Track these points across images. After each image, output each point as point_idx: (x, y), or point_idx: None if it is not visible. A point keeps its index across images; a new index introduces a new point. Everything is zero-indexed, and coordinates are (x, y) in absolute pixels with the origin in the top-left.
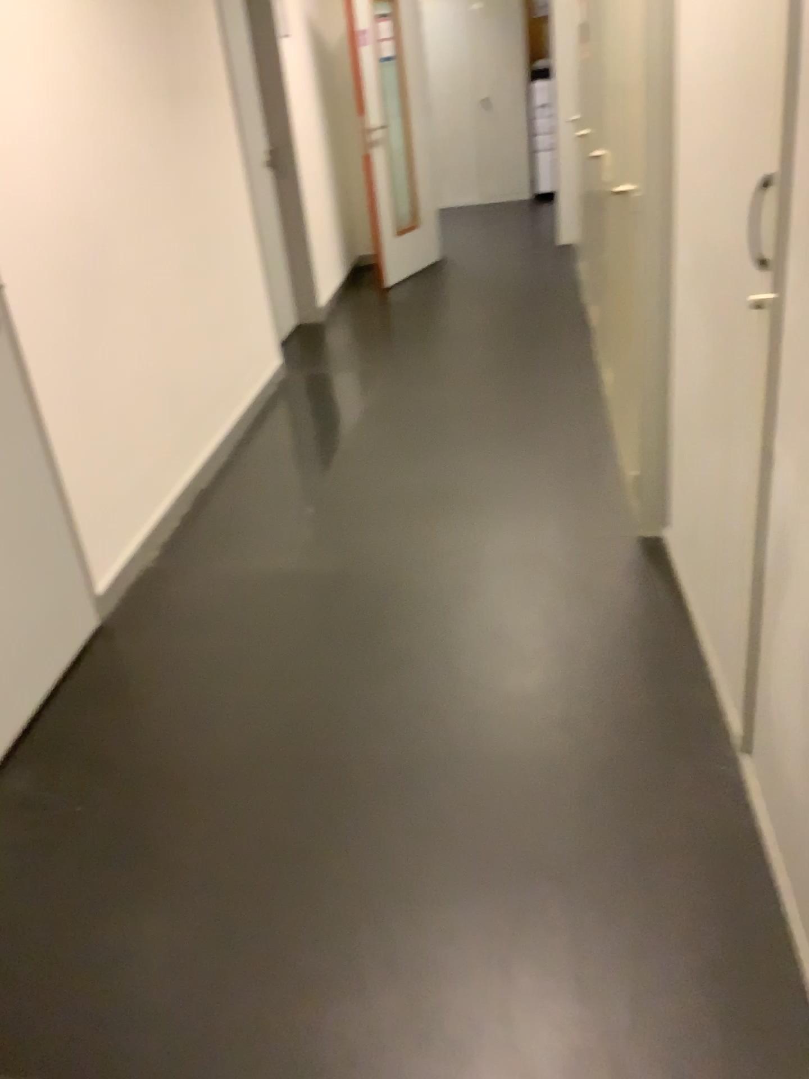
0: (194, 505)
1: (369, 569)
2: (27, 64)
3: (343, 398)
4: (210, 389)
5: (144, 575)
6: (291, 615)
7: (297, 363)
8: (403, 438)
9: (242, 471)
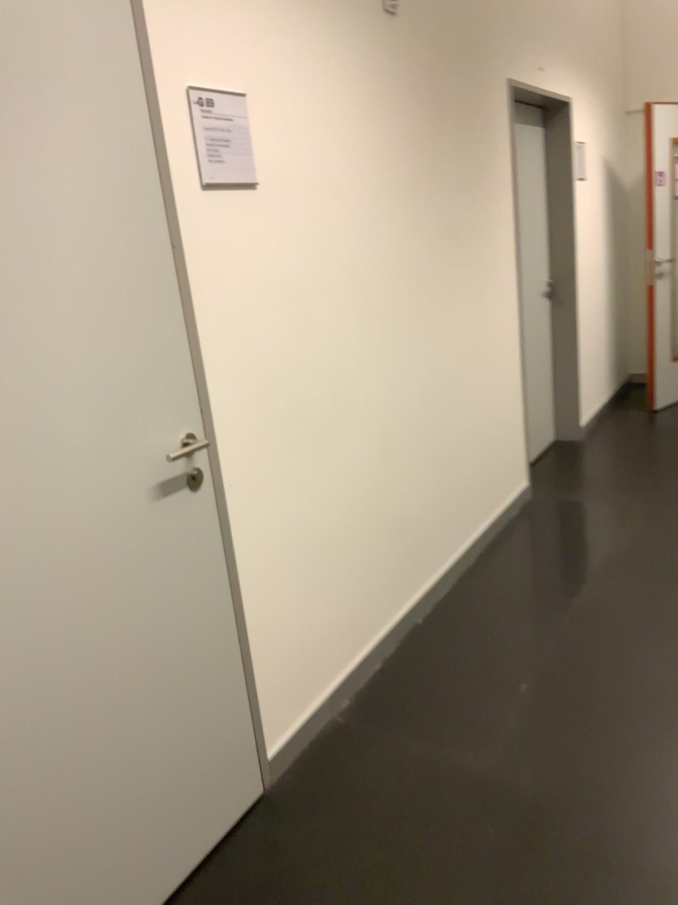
0: (404, 648)
1: (581, 810)
2: (297, 215)
3: (589, 540)
4: (448, 516)
5: (329, 733)
6: (469, 859)
7: (548, 488)
8: (651, 608)
9: (464, 613)
